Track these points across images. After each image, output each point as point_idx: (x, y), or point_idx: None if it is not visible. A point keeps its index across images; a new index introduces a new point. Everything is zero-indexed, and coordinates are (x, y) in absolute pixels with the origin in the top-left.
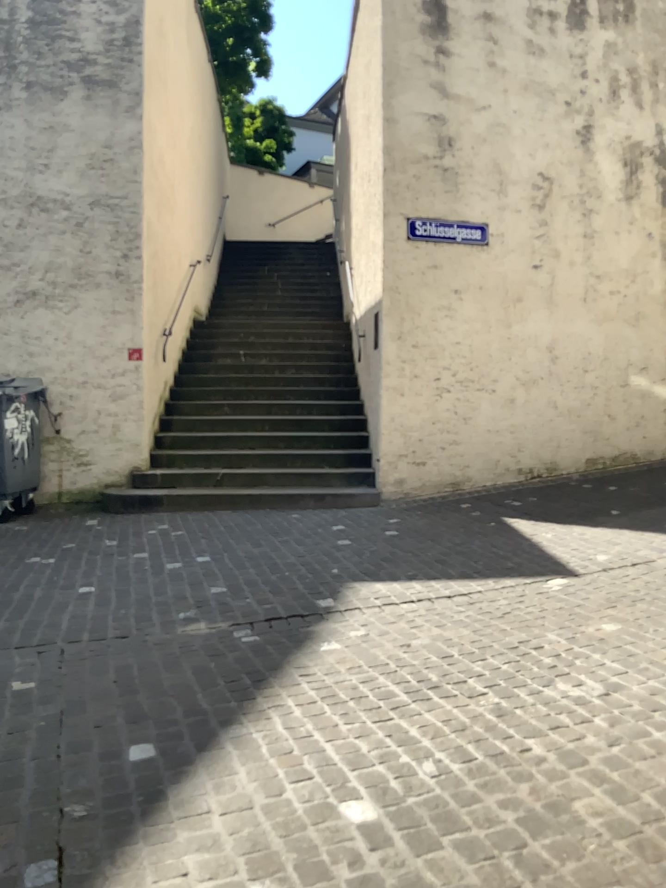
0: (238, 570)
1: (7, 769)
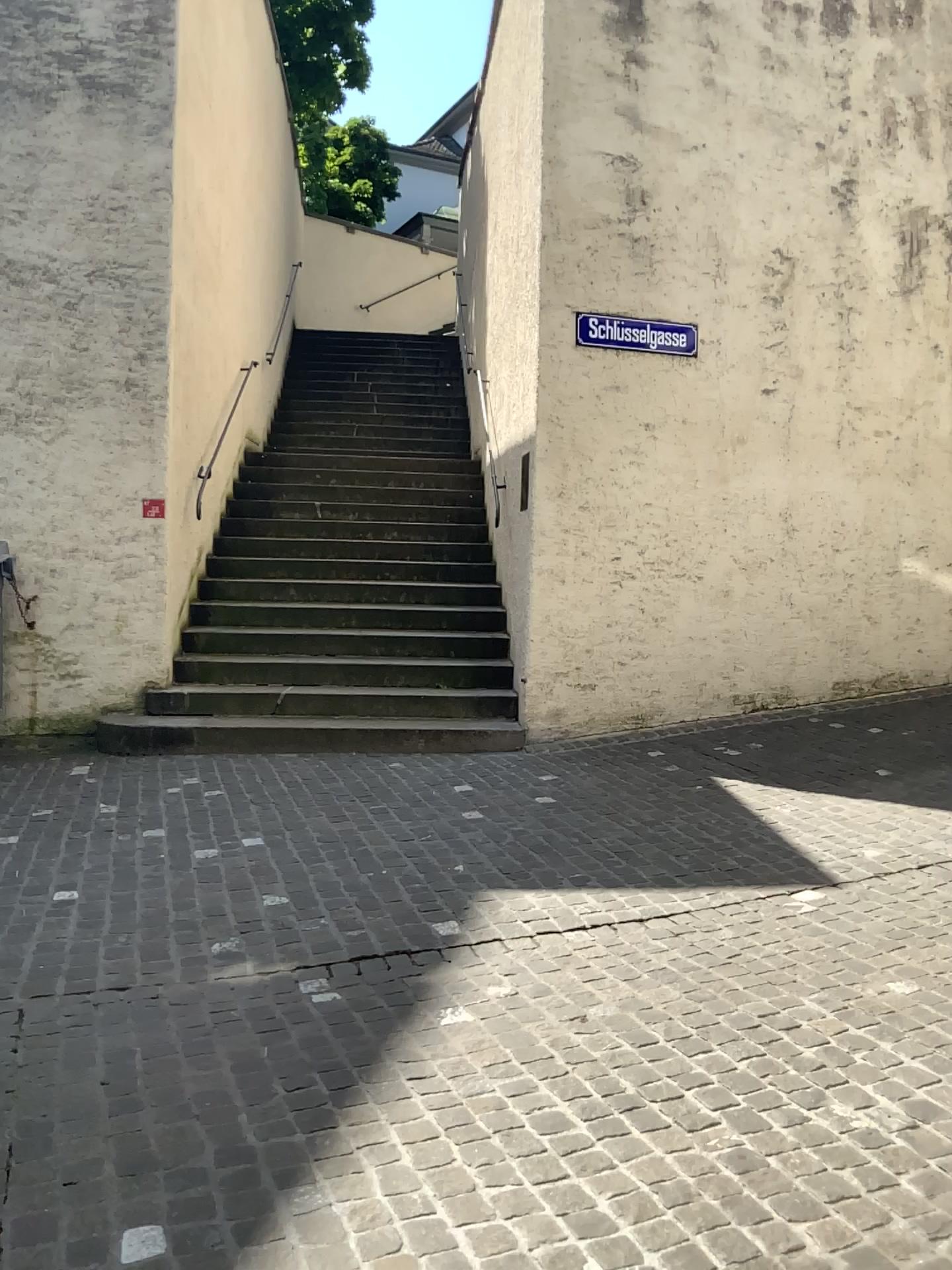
0: (308, 863)
1: None
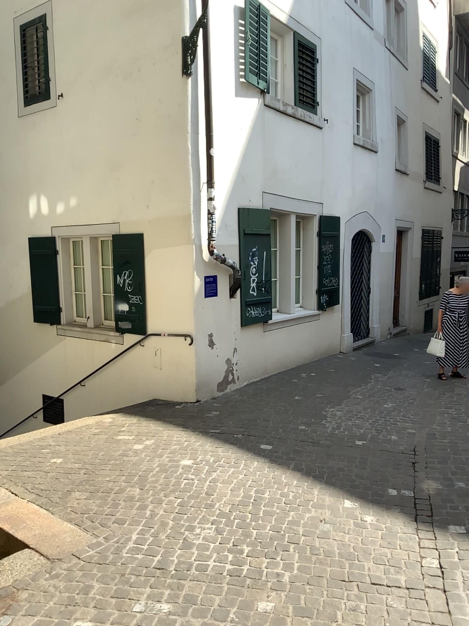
0: None
1: (278, 433)
